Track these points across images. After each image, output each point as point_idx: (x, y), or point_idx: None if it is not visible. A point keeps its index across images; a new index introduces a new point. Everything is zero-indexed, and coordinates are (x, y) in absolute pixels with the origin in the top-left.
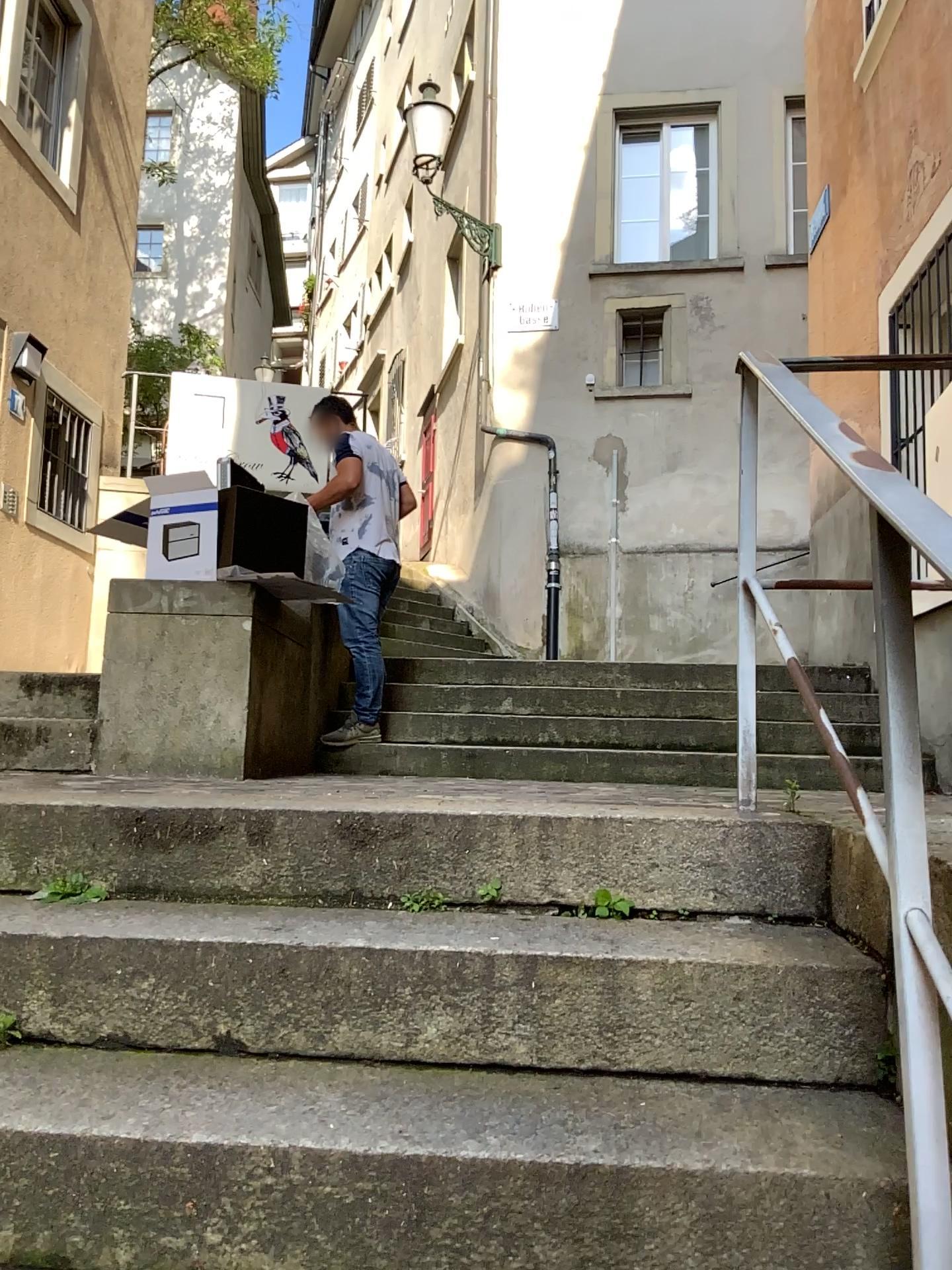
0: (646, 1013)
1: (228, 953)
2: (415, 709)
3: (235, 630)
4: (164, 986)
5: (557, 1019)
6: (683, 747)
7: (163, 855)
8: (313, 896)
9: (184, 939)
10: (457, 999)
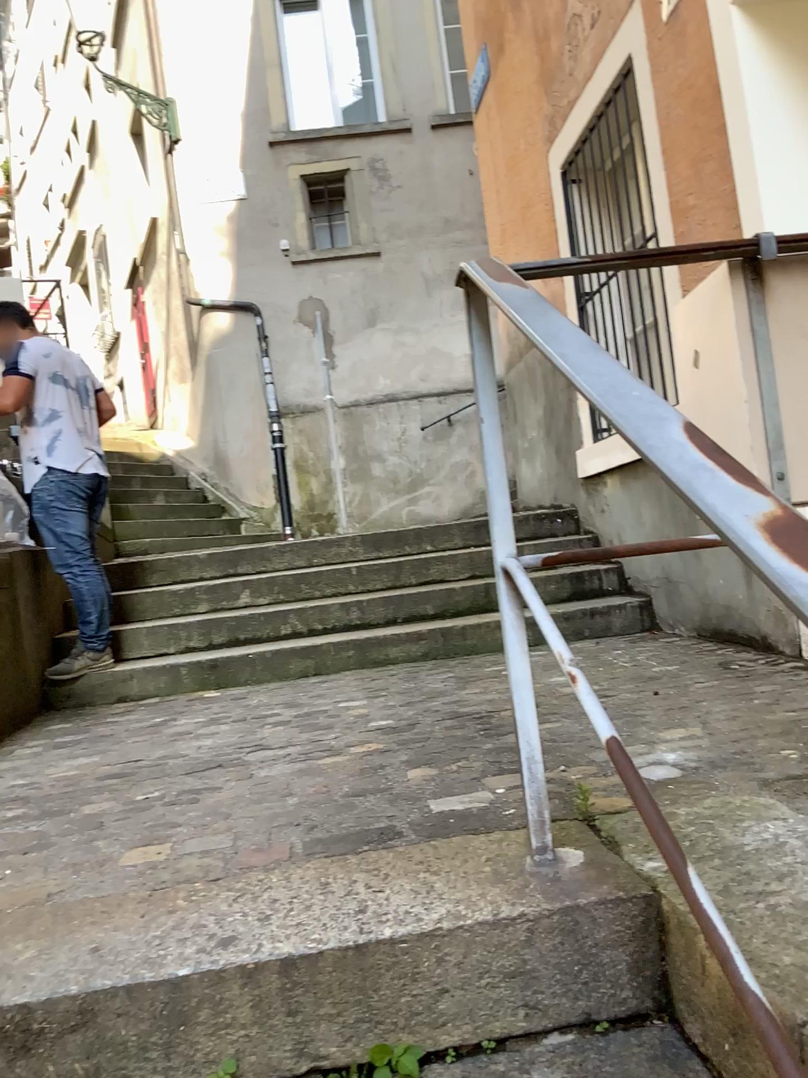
0: None
1: None
2: (148, 621)
3: None
4: None
5: None
6: (422, 621)
7: None
8: None
9: None
10: None
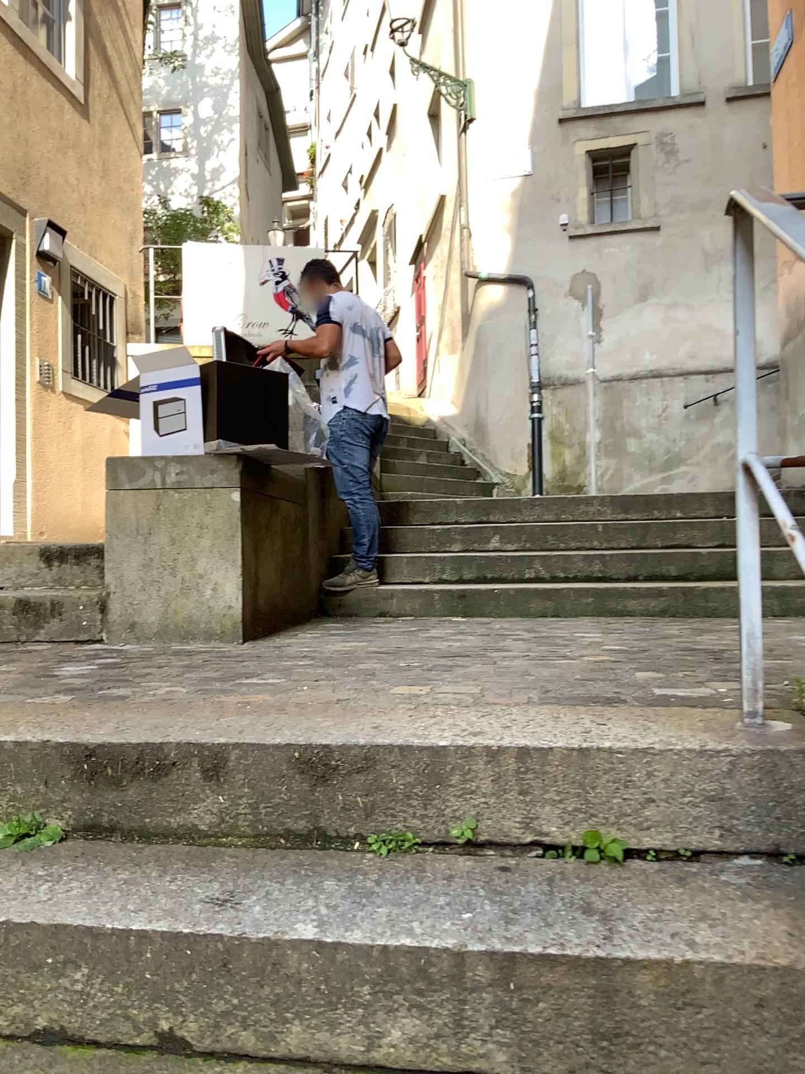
0: (649, 1020)
1: (163, 944)
2: (409, 551)
3: (225, 500)
4: (98, 978)
5: (542, 1026)
6: (665, 579)
7: (116, 793)
8: (274, 836)
9: (116, 927)
10: (423, 999)
